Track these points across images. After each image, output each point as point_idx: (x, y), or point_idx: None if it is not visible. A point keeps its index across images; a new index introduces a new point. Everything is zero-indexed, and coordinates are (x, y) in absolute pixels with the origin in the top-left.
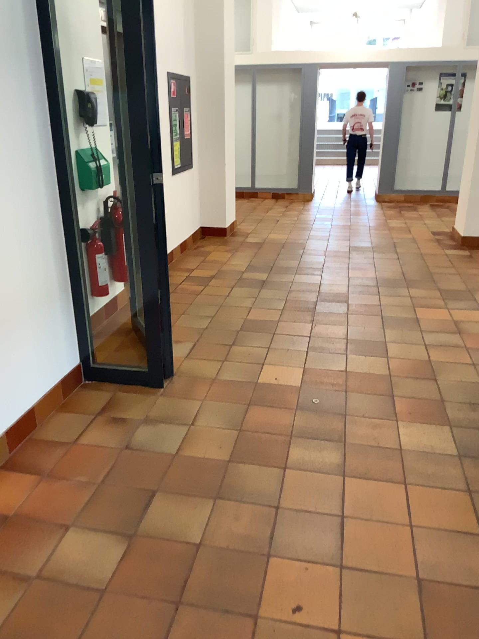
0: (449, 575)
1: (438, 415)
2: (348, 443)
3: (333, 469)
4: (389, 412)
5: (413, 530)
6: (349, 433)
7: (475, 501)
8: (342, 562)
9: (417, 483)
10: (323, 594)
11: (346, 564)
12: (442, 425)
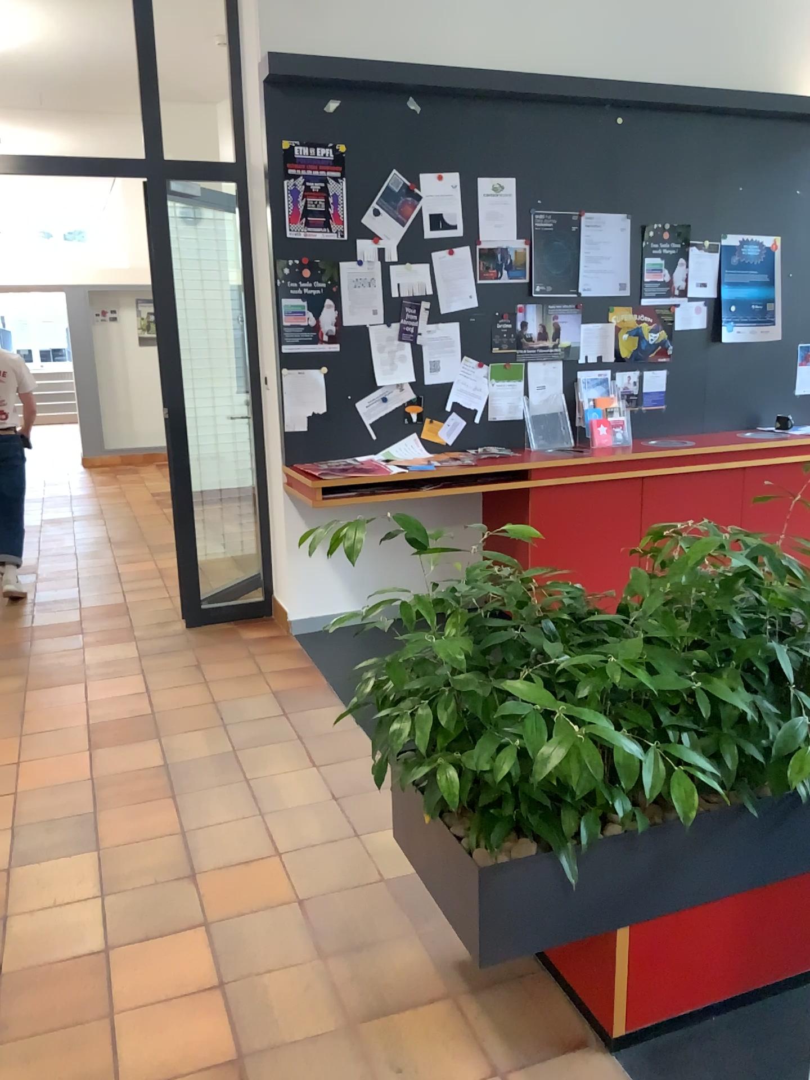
0: (114, 714)
1: (124, 635)
2: (31, 669)
3: (15, 687)
4: (75, 643)
5: (87, 701)
6: (32, 665)
7: (145, 675)
8: (22, 730)
9: (95, 677)
10: (4, 747)
11: (26, 730)
12: (126, 641)
